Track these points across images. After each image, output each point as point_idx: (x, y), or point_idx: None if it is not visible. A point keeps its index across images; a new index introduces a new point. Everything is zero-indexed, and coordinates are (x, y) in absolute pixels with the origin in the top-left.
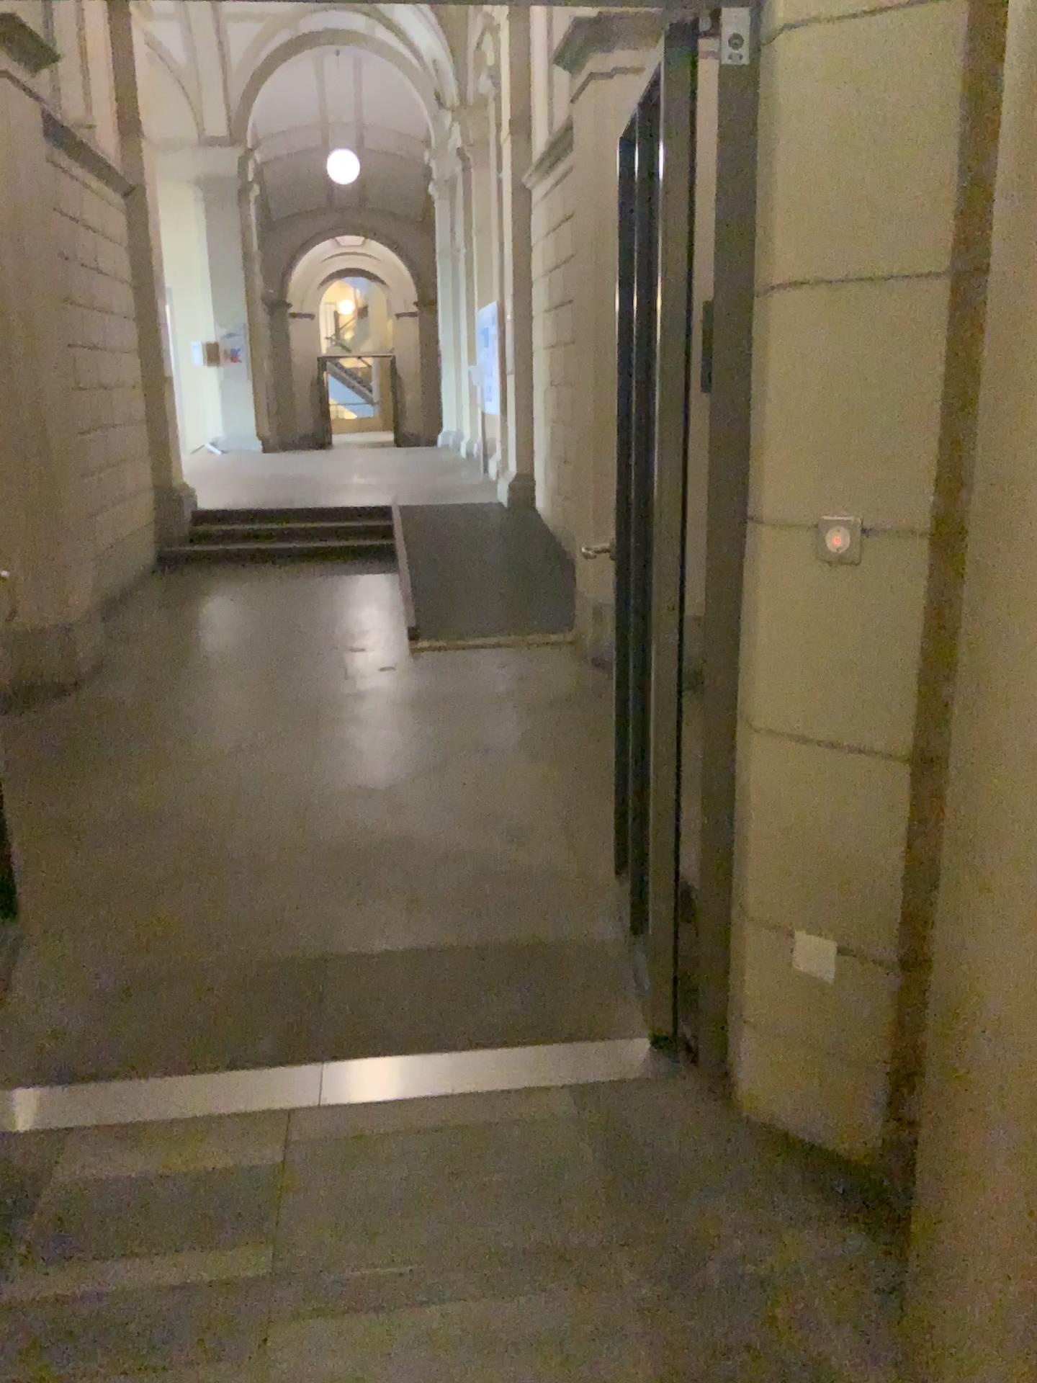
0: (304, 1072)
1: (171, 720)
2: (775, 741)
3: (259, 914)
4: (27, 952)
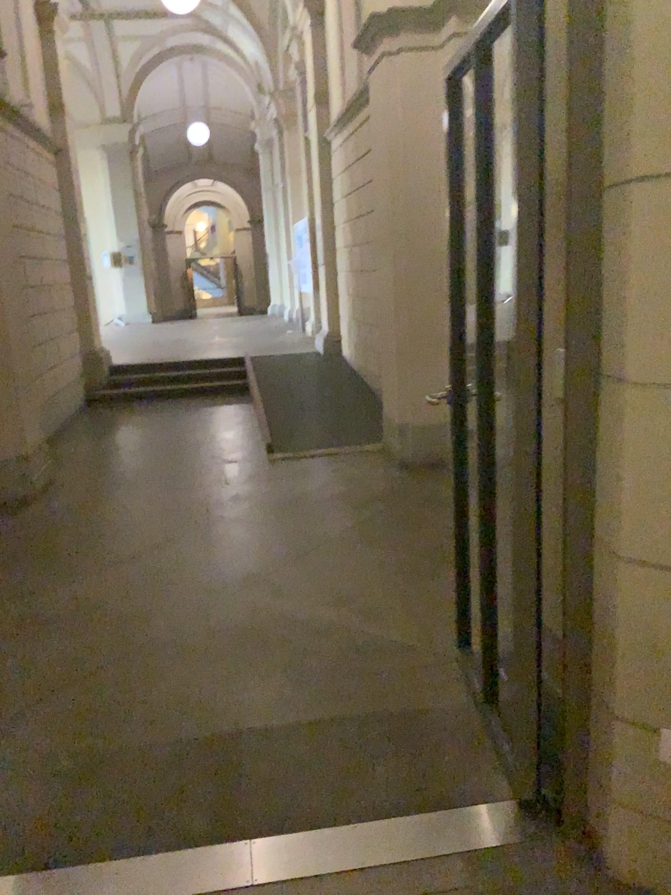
0: (235, 850)
1: (102, 524)
2: (637, 568)
3: (182, 691)
4: (0, 737)
